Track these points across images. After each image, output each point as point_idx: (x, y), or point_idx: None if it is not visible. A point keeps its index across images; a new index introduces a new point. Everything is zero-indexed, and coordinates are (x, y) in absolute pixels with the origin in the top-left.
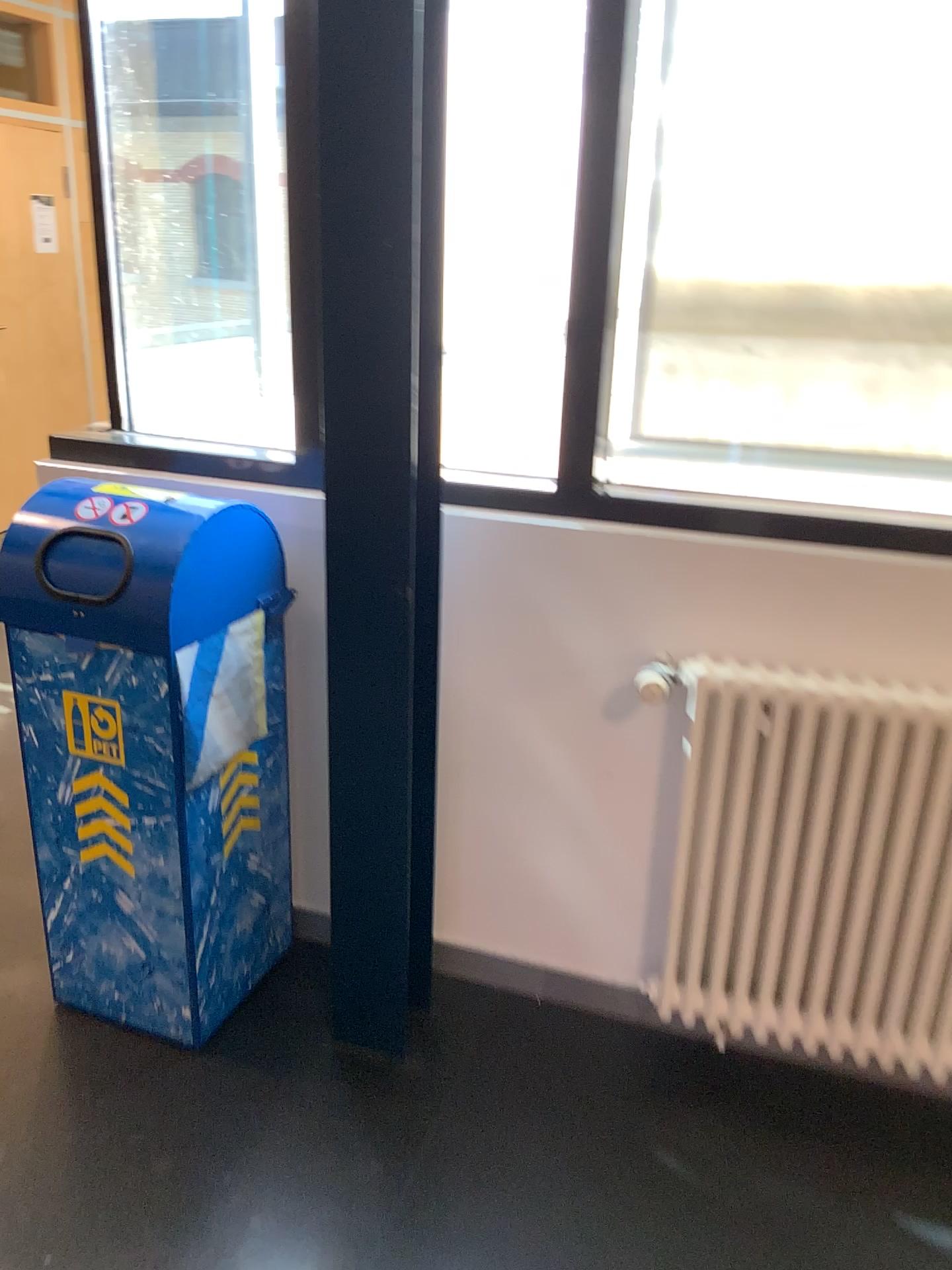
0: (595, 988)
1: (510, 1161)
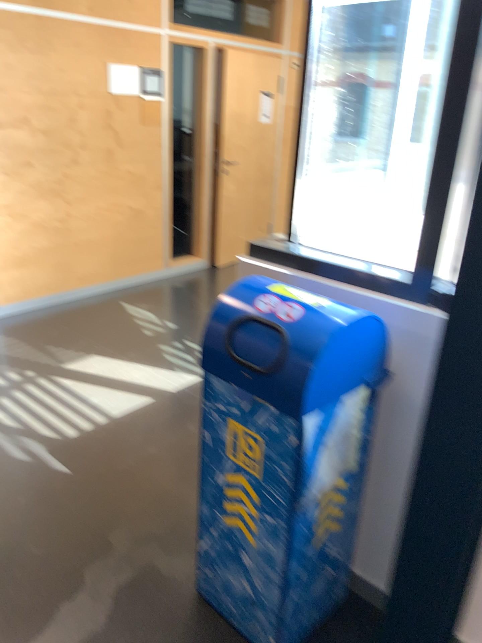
0: None
1: None
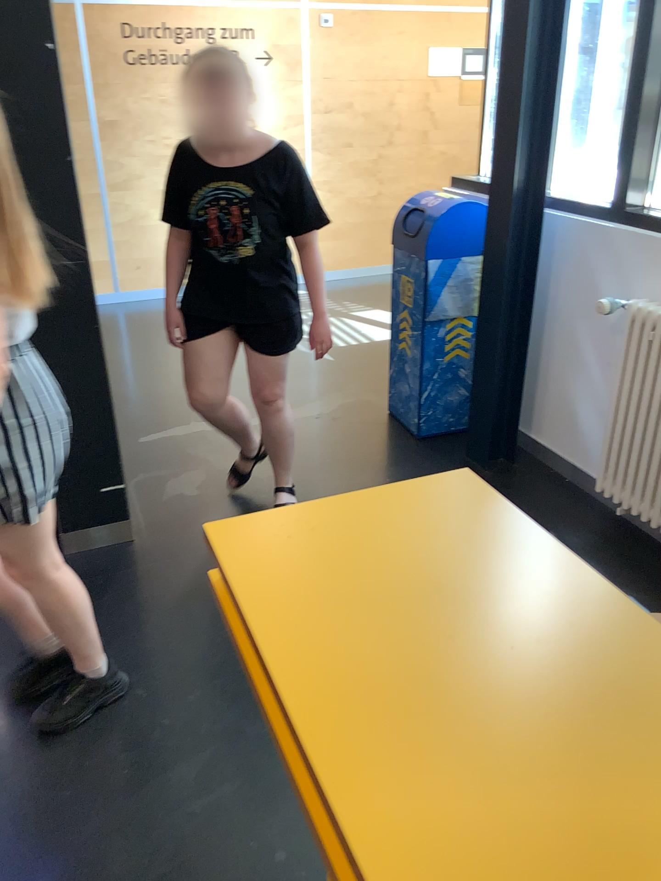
0: (590, 480)
1: None
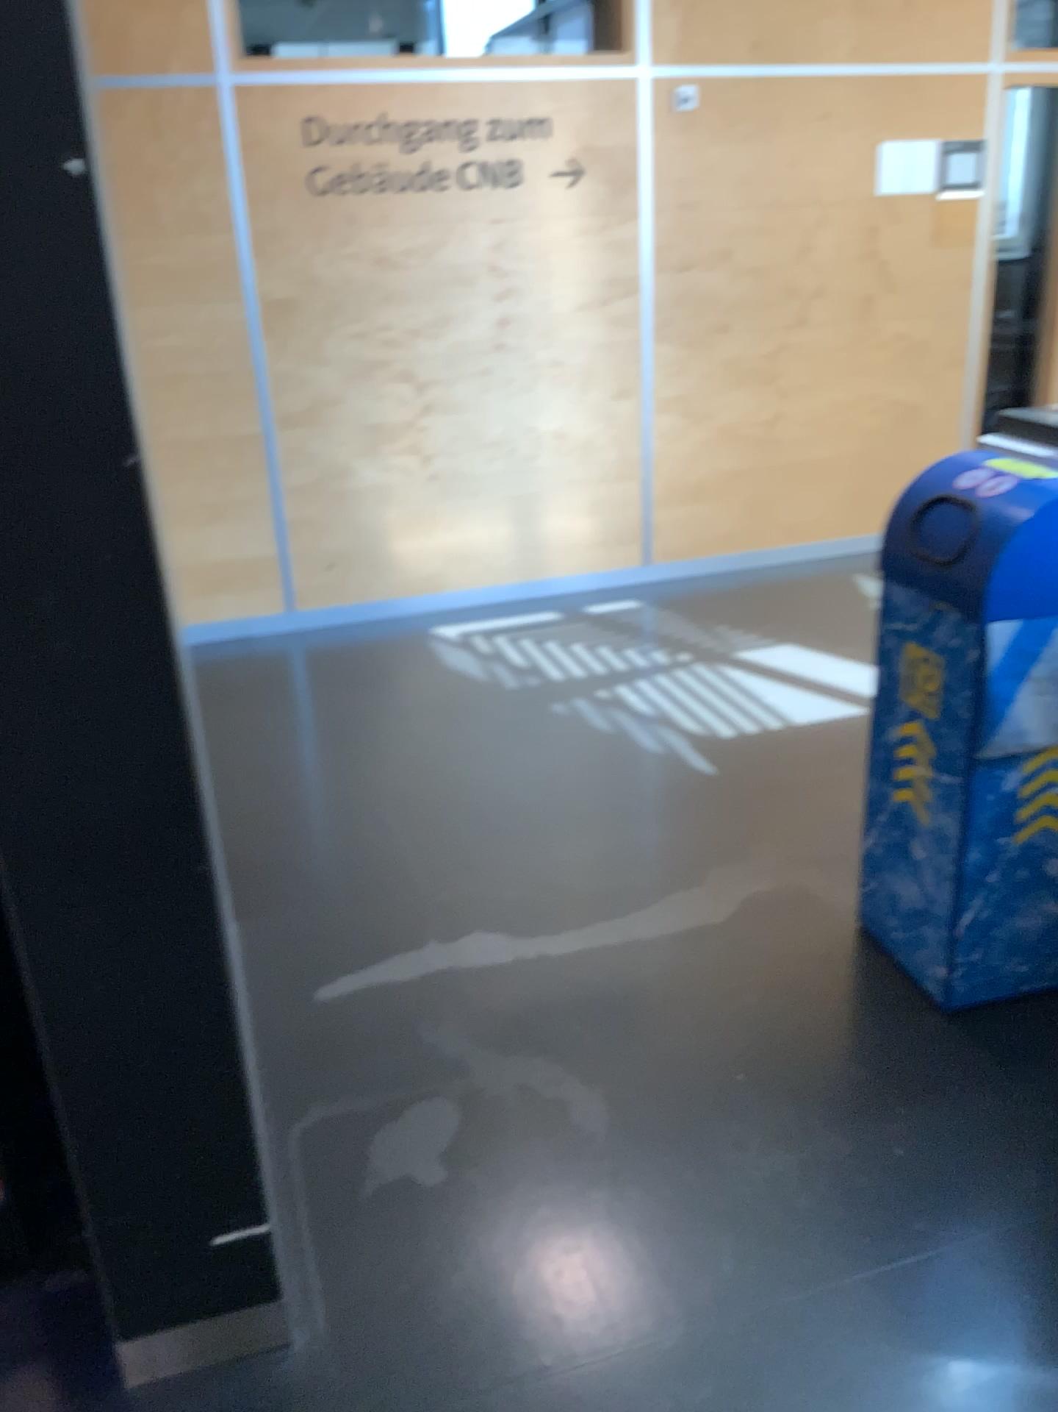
0: None
1: None
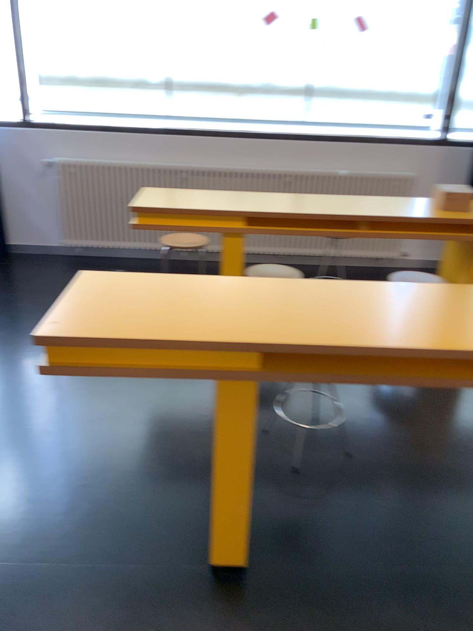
0: (51, 248)
1: (28, 270)
